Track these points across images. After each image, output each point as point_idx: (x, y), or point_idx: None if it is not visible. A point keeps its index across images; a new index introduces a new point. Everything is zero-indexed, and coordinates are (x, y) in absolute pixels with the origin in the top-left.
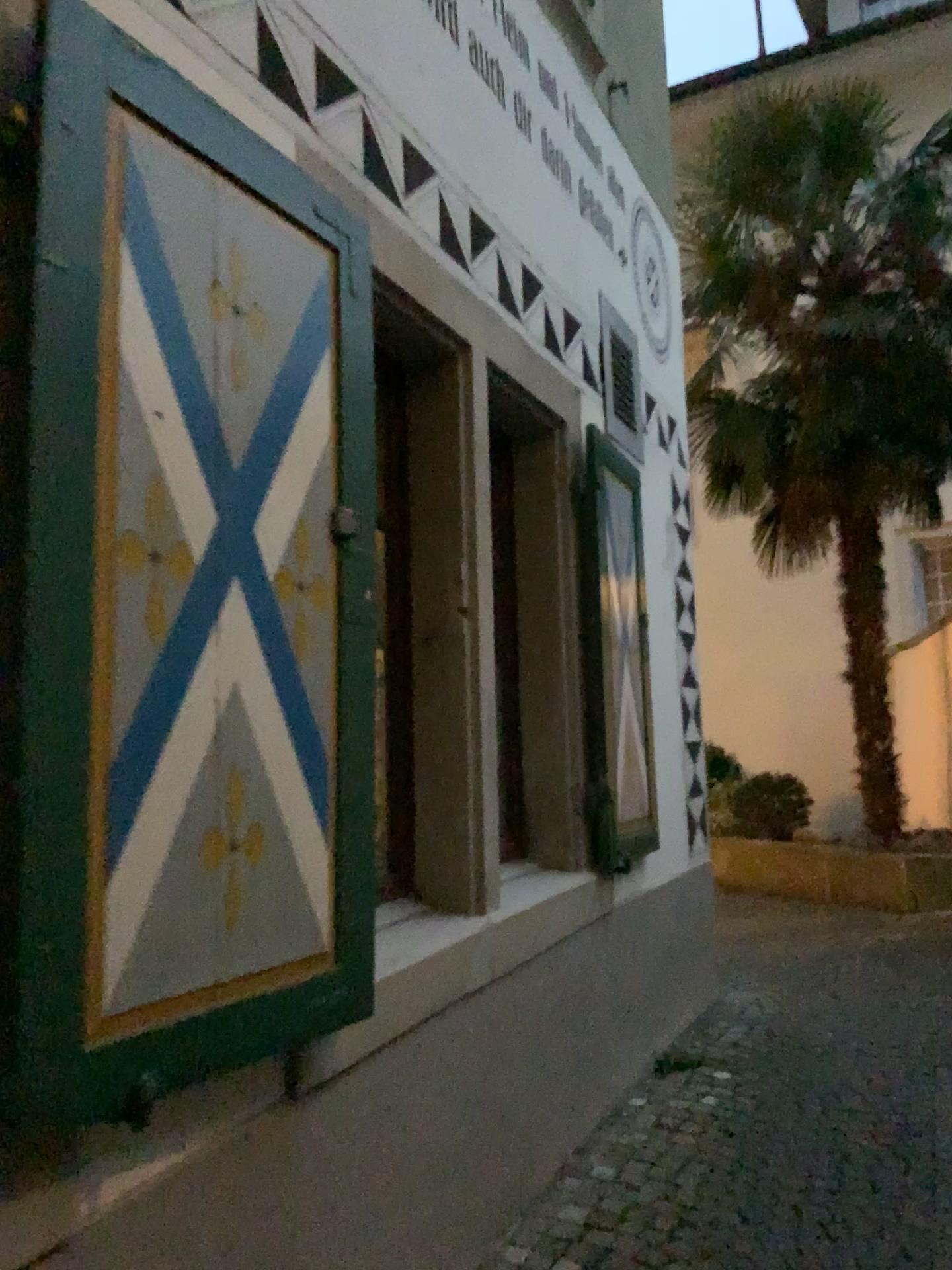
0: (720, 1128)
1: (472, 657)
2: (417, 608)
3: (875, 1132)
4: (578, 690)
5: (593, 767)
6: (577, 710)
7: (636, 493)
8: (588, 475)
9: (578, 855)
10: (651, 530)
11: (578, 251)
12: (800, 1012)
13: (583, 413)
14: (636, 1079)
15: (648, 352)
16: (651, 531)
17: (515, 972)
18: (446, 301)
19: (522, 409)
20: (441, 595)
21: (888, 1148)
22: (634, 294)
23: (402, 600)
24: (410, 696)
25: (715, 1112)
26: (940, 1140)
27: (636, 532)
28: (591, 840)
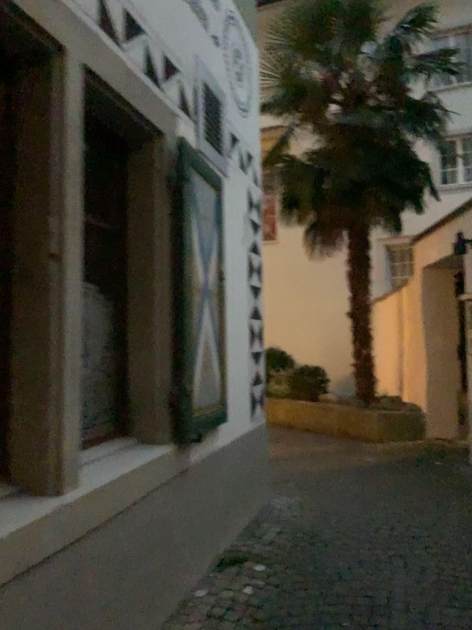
0: (251, 616)
1: (61, 294)
2: (21, 255)
3: (351, 614)
4: (168, 320)
5: (179, 372)
6: (167, 333)
7: (221, 195)
8: (182, 176)
9: (164, 432)
10: (230, 219)
11: (180, 23)
12: (312, 516)
13: (179, 133)
14: (202, 575)
15: (234, 109)
16: (230, 220)
17: (91, 532)
18: (41, 8)
19: (127, 120)
20: (39, 245)
21: (359, 629)
22: (226, 71)
23: (10, 248)
24: (14, 323)
25: (249, 602)
26: (392, 620)
27: (219, 219)
28: (176, 420)
